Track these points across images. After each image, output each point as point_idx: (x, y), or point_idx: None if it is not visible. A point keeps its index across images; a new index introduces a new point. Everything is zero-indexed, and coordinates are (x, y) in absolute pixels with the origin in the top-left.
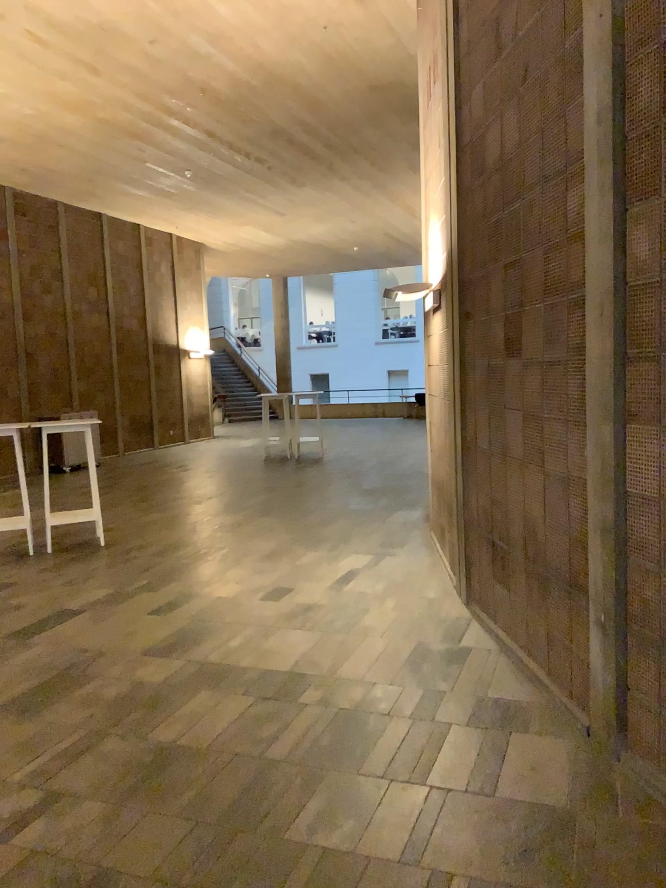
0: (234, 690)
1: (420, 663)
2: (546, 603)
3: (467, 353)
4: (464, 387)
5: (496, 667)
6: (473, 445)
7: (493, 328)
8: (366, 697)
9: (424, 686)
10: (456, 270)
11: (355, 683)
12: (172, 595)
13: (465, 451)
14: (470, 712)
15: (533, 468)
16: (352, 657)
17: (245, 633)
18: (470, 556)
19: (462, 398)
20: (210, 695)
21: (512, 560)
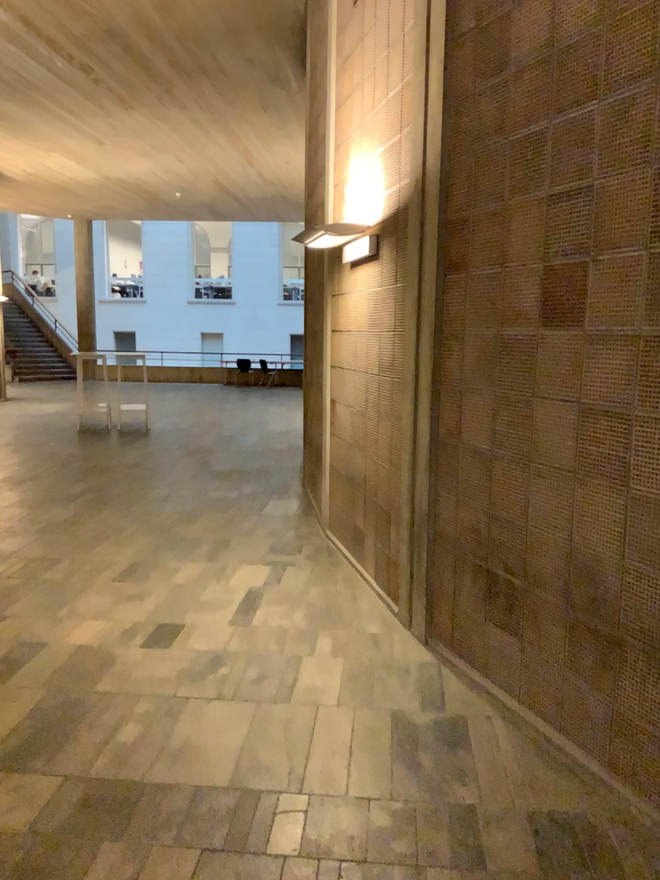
0: (156, 838)
1: (416, 753)
2: (616, 673)
3: (445, 317)
4: (433, 362)
5: (517, 750)
6: (450, 440)
7: (513, 284)
8: (373, 833)
9: (441, 797)
10: (433, 205)
11: (340, 800)
12: (8, 646)
13: (434, 446)
14: (533, 847)
15: (598, 484)
16: (315, 748)
17: (140, 713)
18: (432, 582)
19: (429, 376)
20: (121, 857)
21: (534, 601)
